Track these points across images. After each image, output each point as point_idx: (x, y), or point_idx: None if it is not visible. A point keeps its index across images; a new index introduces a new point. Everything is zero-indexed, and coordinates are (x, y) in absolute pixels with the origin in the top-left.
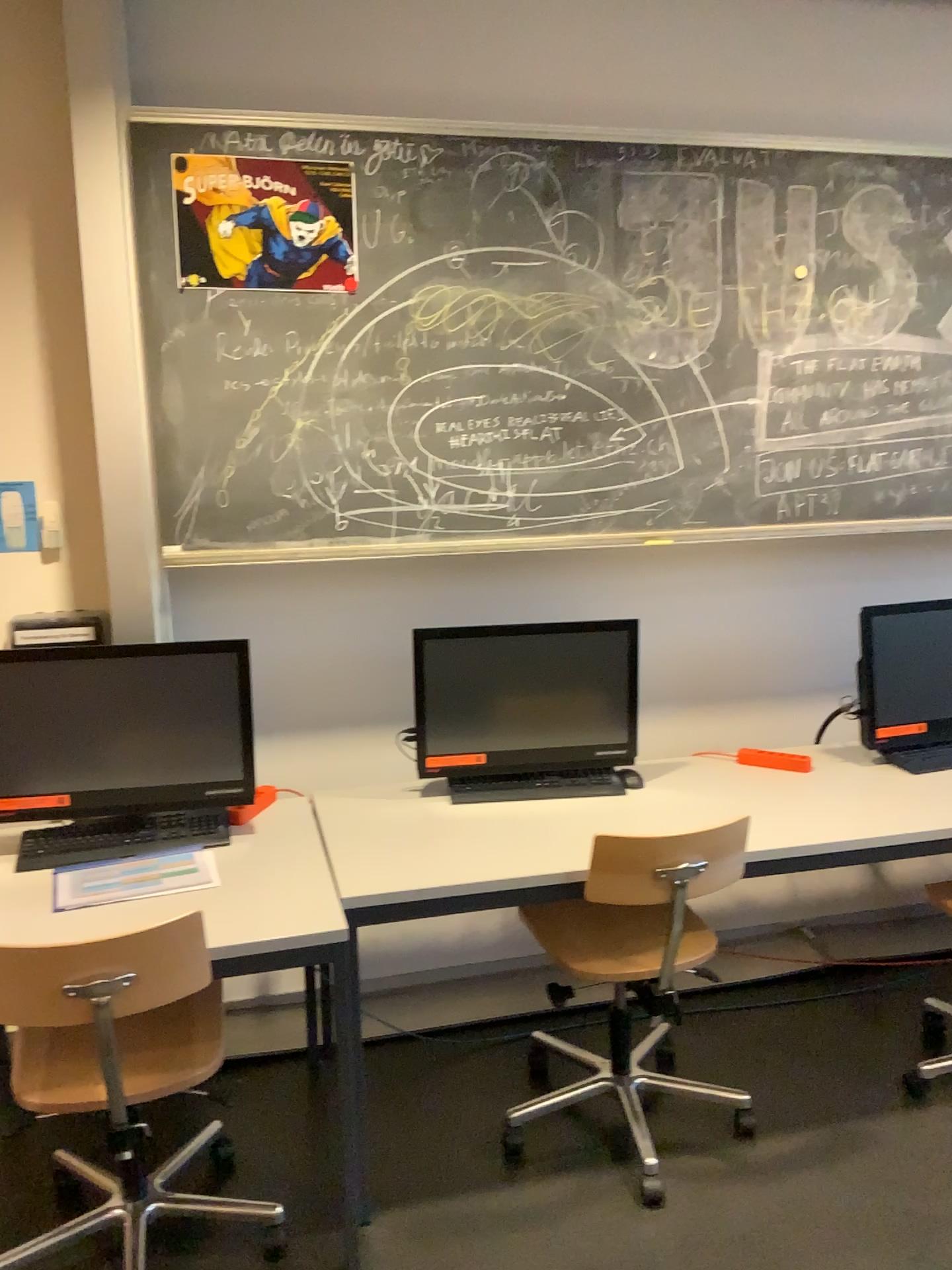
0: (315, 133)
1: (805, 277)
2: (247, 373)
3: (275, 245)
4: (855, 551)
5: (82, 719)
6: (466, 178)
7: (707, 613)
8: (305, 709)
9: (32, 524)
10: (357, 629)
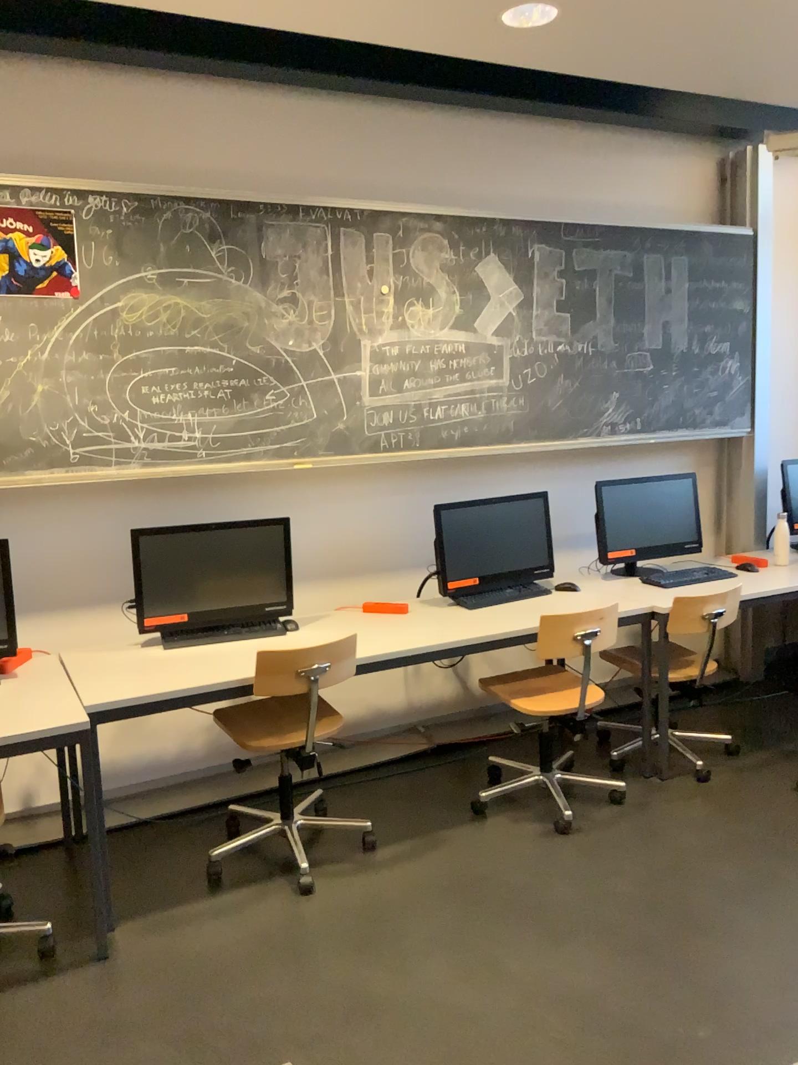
0: (45, 189)
1: (388, 291)
2: (1, 354)
3: (19, 265)
4: (435, 470)
5: None
6: (156, 222)
7: (340, 514)
8: (52, 594)
9: None
10: (89, 534)
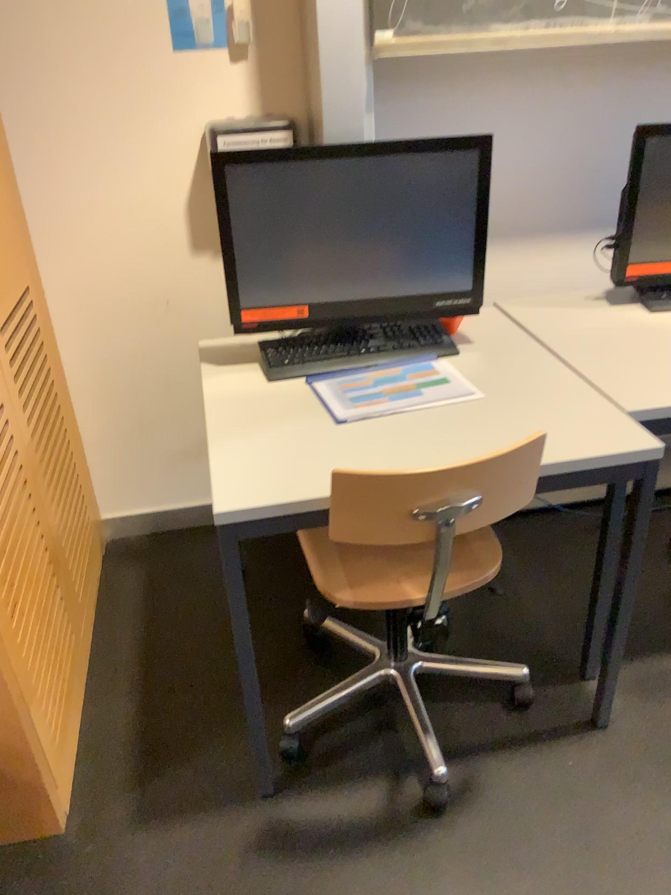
0: None
1: None
2: None
3: None
4: None
5: (314, 226)
6: None
7: None
8: None
9: (215, 14)
10: (527, 133)
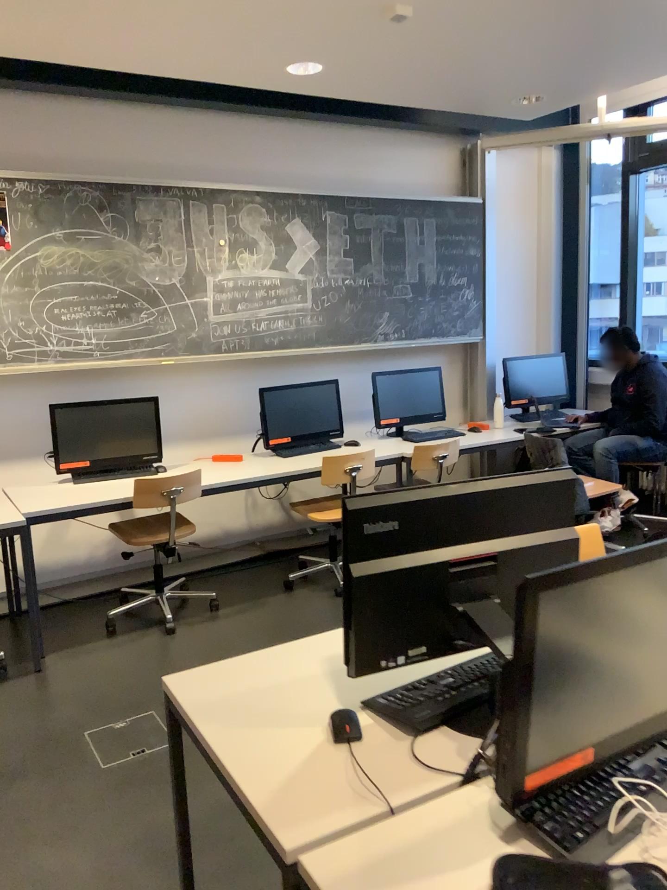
0: None
1: (225, 243)
2: None
3: None
4: (263, 365)
5: None
6: (62, 198)
7: (196, 396)
8: None
9: None
10: (21, 410)
